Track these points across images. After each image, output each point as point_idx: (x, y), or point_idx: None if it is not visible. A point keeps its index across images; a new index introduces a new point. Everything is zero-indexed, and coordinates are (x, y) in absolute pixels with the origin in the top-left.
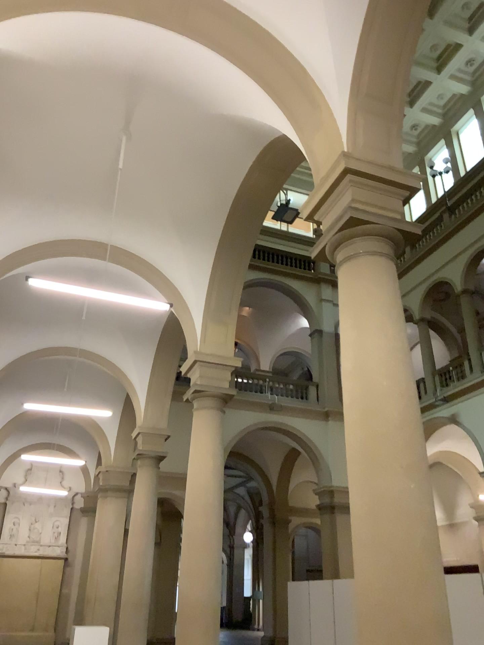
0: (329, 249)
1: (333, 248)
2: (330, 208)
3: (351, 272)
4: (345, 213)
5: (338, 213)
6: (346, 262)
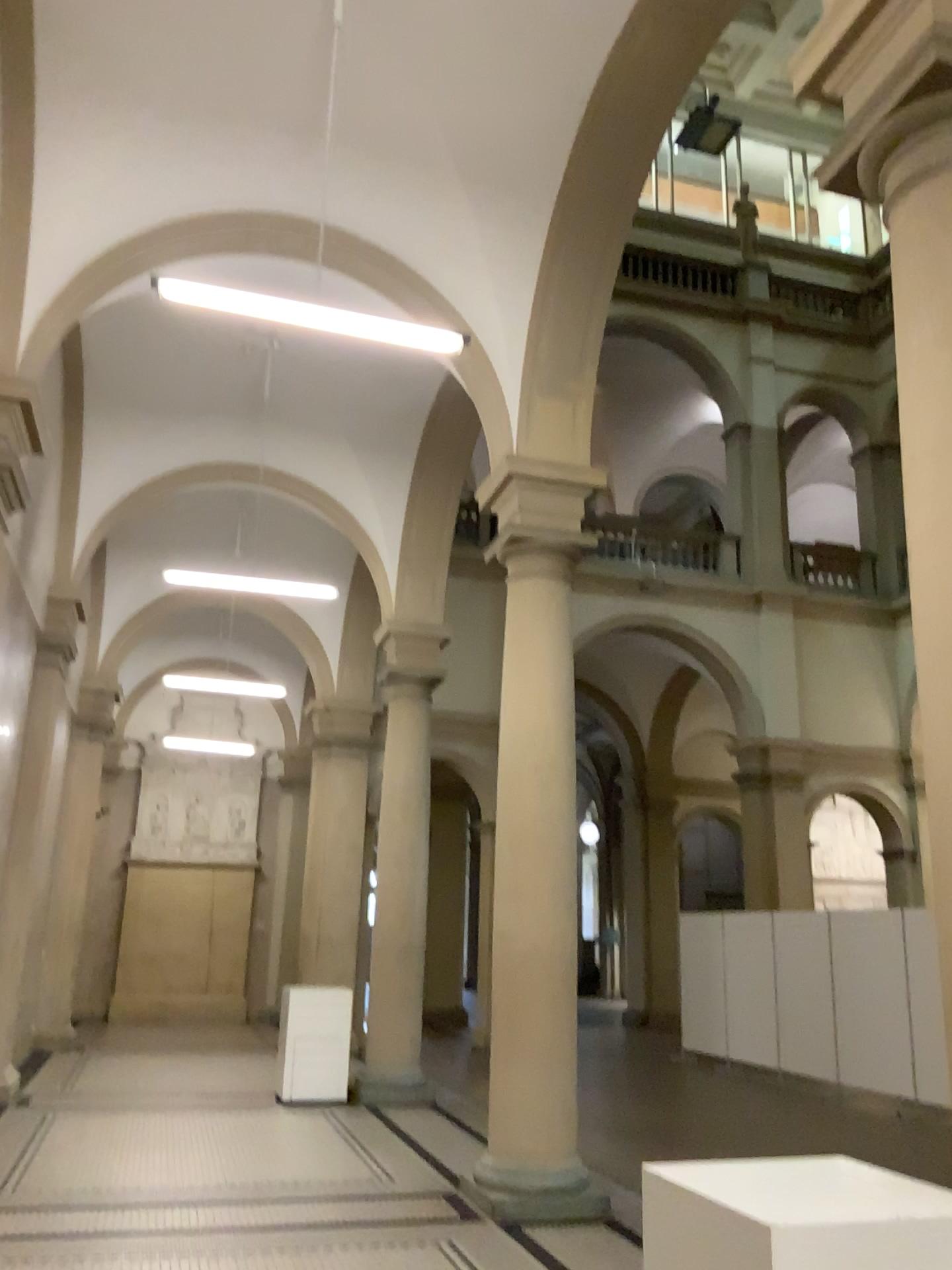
0: (868, 158)
1: (879, 154)
2: (876, 51)
3: (928, 210)
4: (919, 57)
5: (899, 58)
6: (915, 187)
